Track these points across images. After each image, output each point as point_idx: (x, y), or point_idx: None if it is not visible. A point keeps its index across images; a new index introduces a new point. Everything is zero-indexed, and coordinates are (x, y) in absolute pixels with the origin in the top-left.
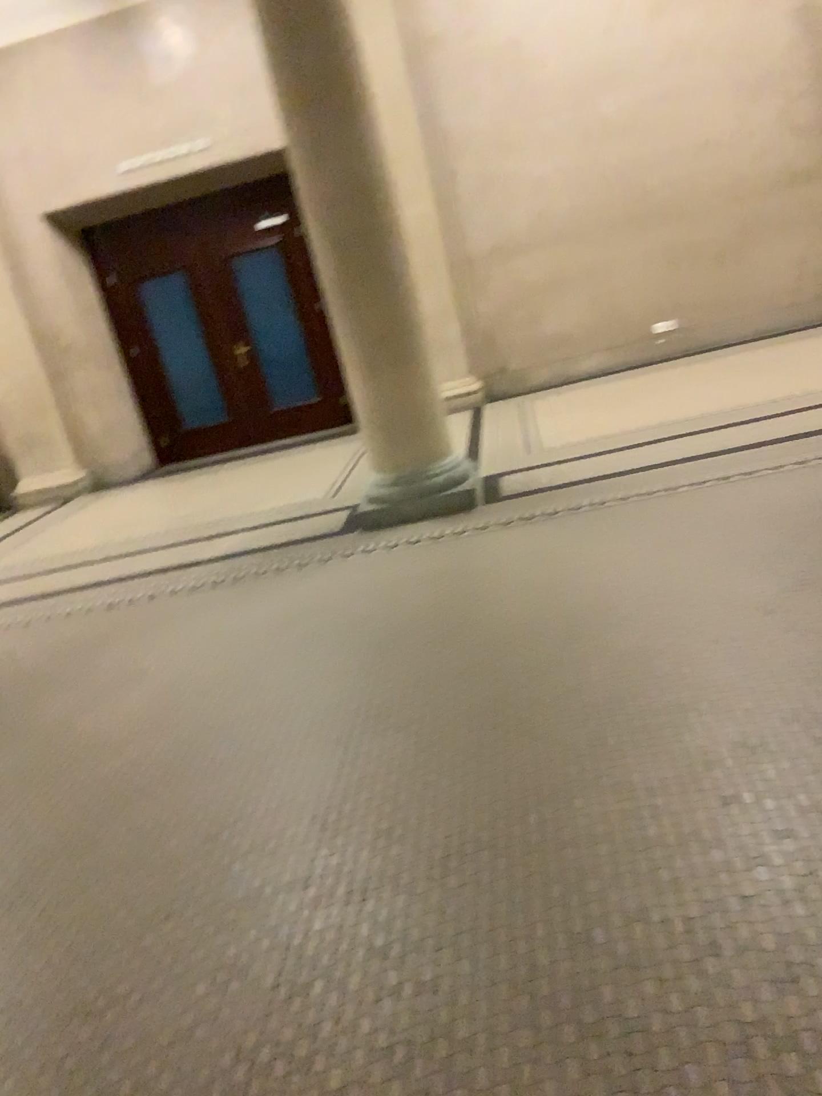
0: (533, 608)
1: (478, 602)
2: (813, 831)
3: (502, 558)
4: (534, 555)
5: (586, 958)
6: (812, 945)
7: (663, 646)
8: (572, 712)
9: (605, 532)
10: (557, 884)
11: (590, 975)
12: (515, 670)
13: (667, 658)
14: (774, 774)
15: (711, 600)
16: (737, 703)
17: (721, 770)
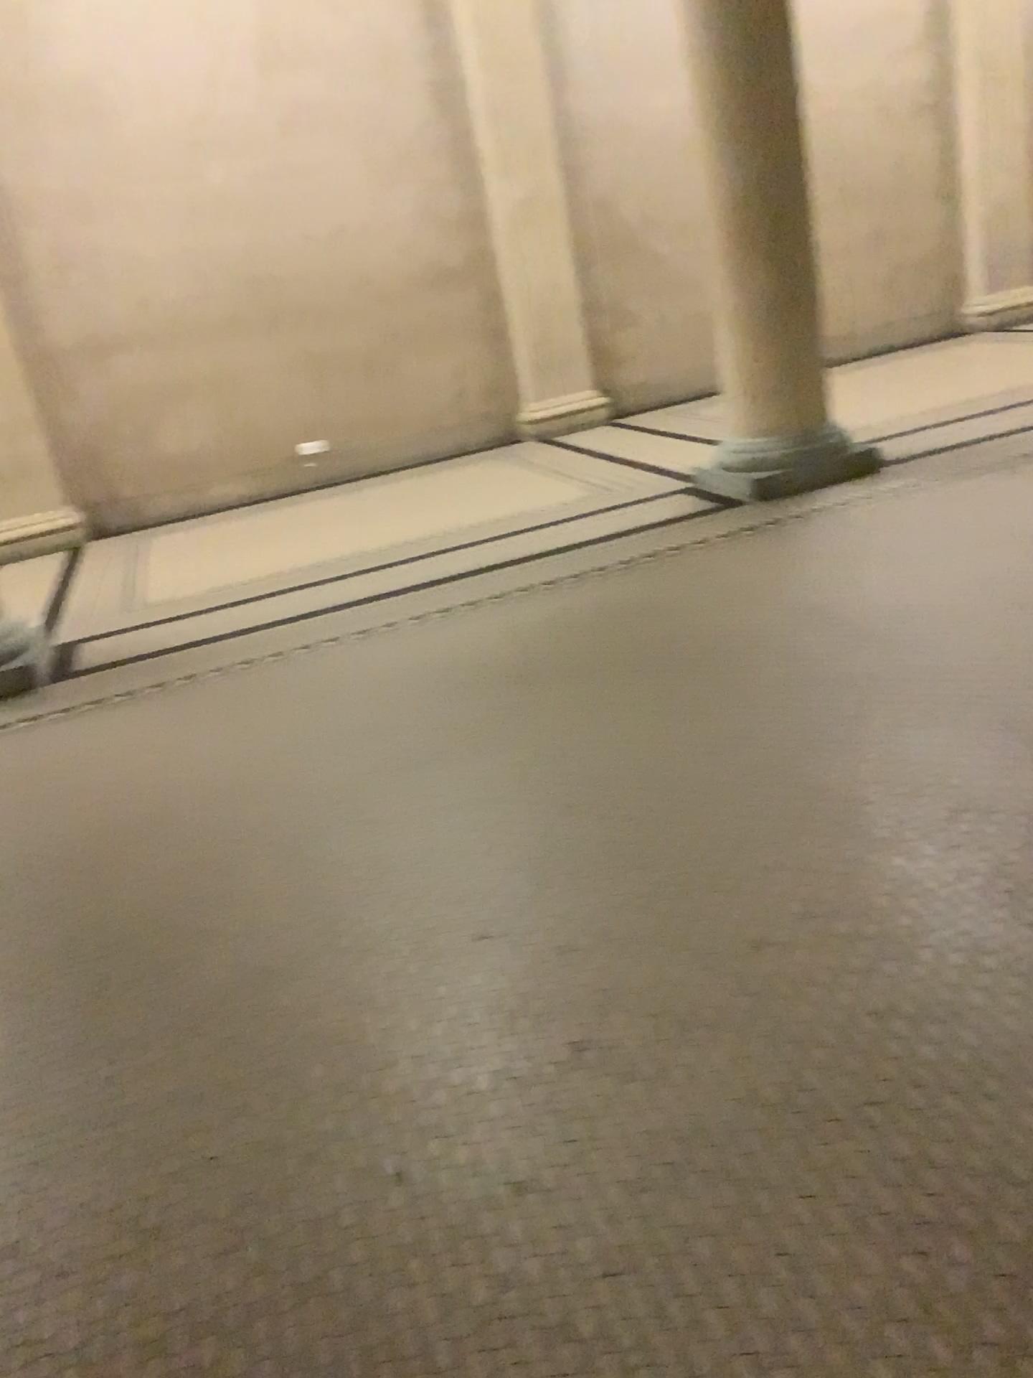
0: (75, 820)
1: (10, 817)
2: (308, 1058)
3: (56, 755)
4: (96, 747)
5: (9, 1271)
6: (267, 1194)
7: (211, 854)
8: (83, 952)
9: (189, 712)
10: (0, 1183)
11: (8, 1292)
12: (30, 905)
13: (213, 868)
14: (285, 998)
15: (280, 790)
16: (272, 916)
17: (232, 1001)
